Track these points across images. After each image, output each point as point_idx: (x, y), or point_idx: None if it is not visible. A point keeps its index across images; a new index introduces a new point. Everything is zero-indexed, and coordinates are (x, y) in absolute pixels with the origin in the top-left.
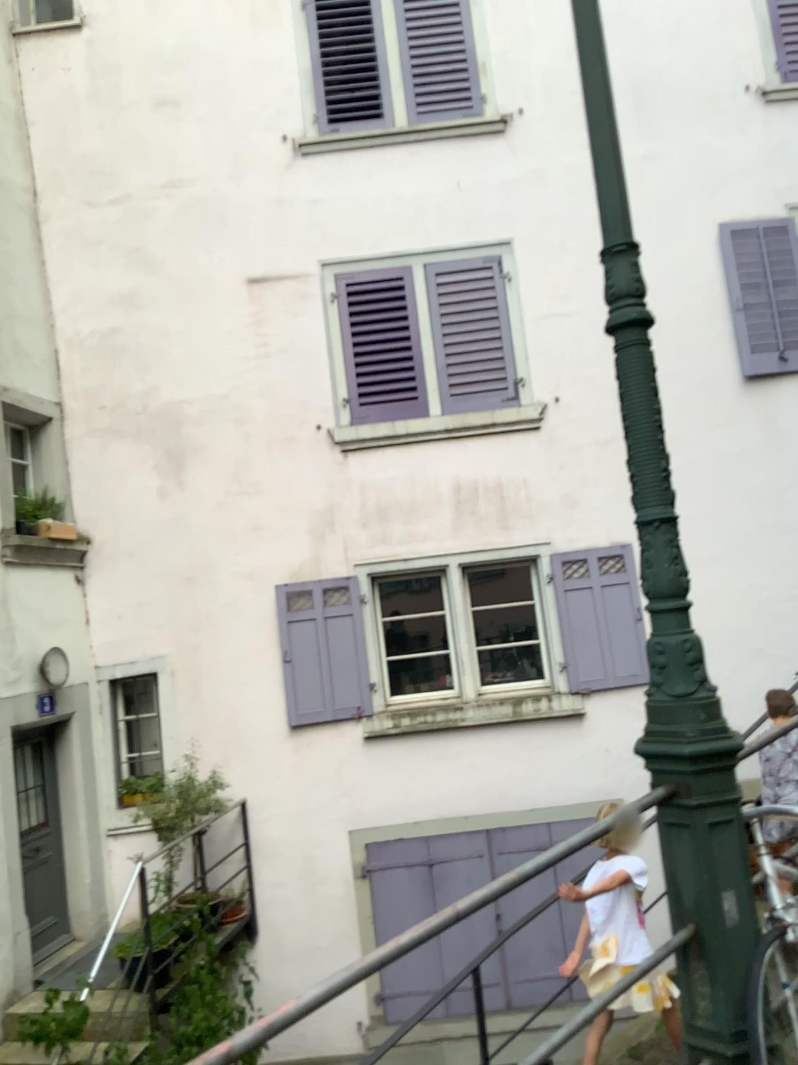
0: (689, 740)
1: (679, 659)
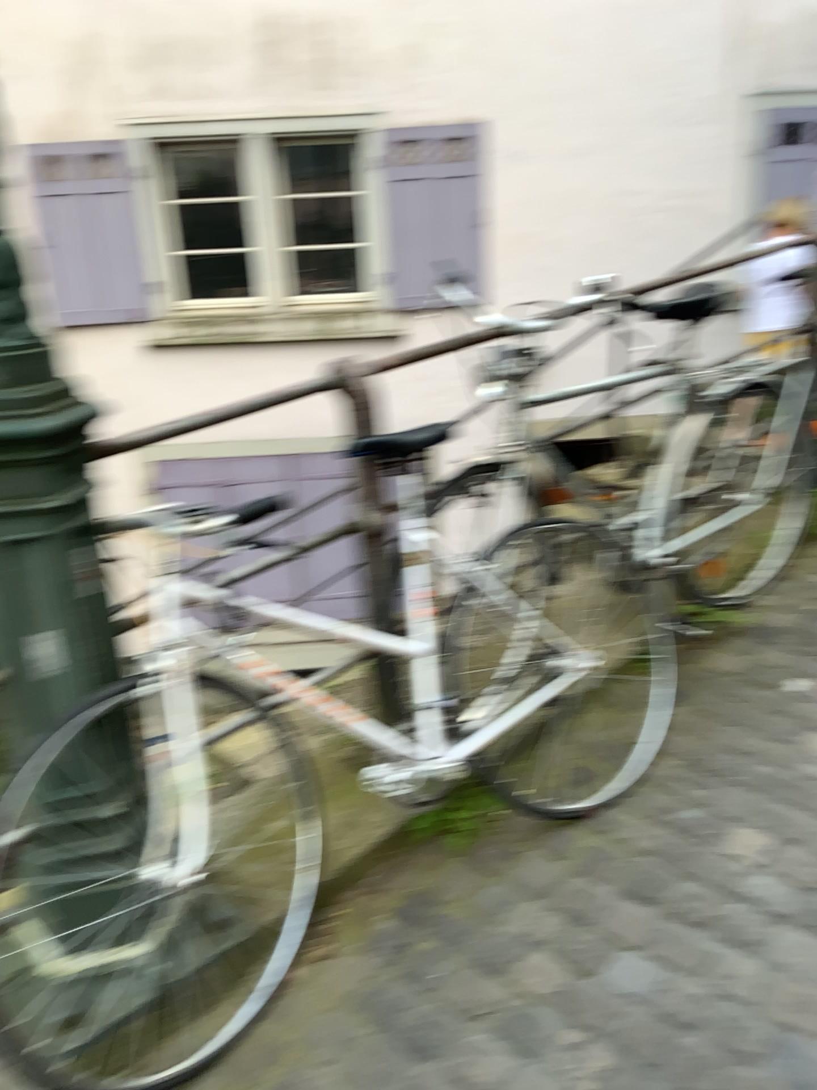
0: None
1: None
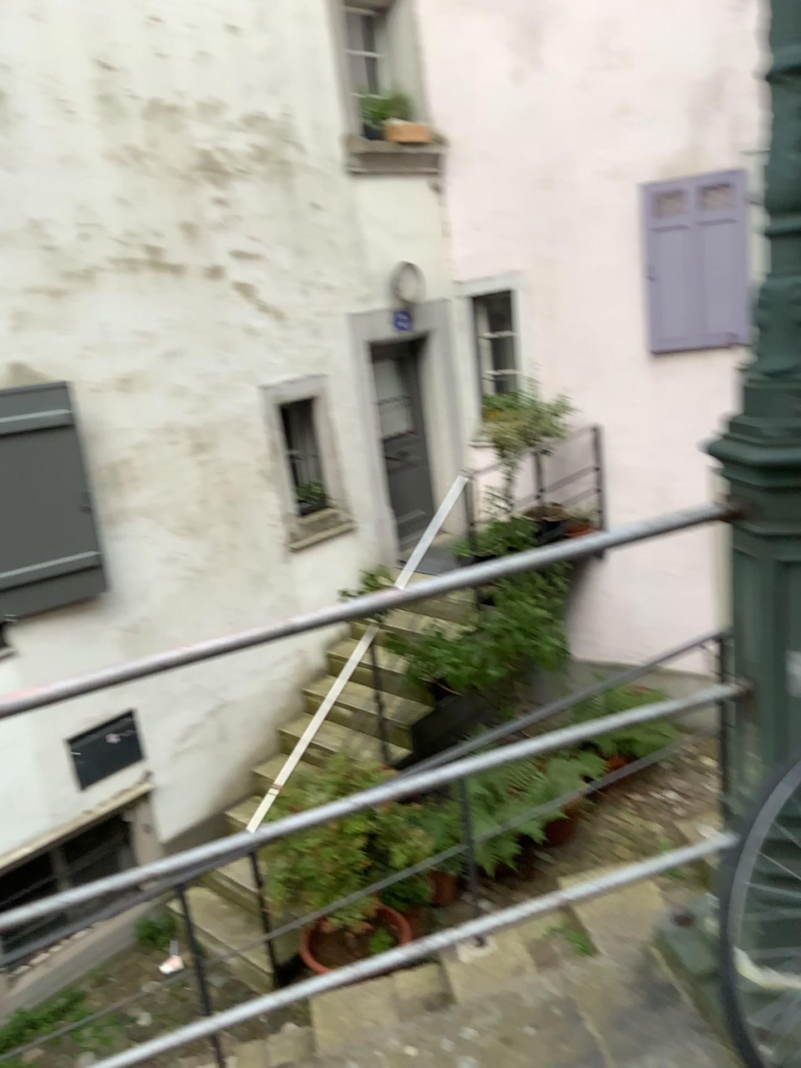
0: (769, 444)
1: (781, 317)
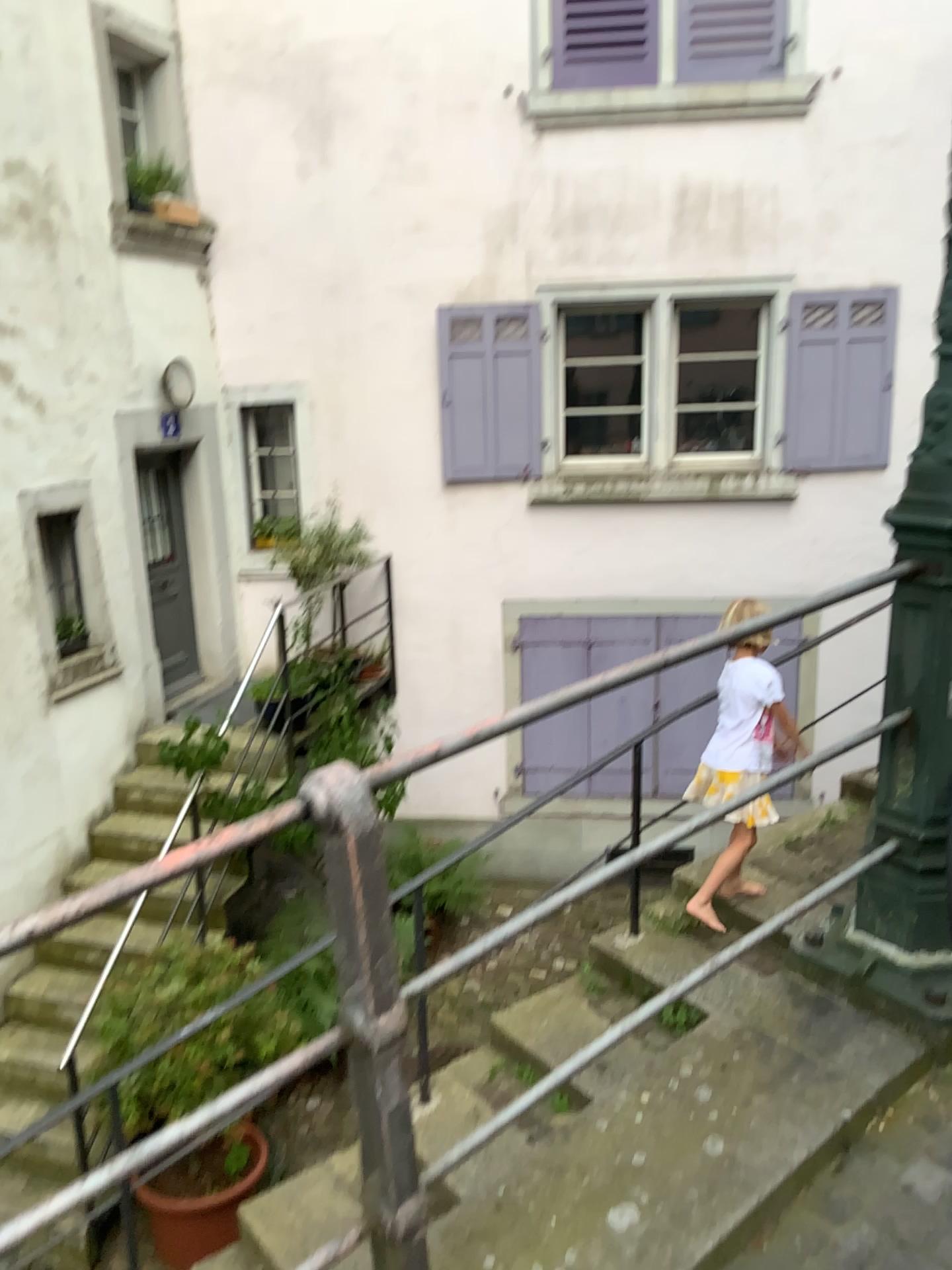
0: None
1: None
